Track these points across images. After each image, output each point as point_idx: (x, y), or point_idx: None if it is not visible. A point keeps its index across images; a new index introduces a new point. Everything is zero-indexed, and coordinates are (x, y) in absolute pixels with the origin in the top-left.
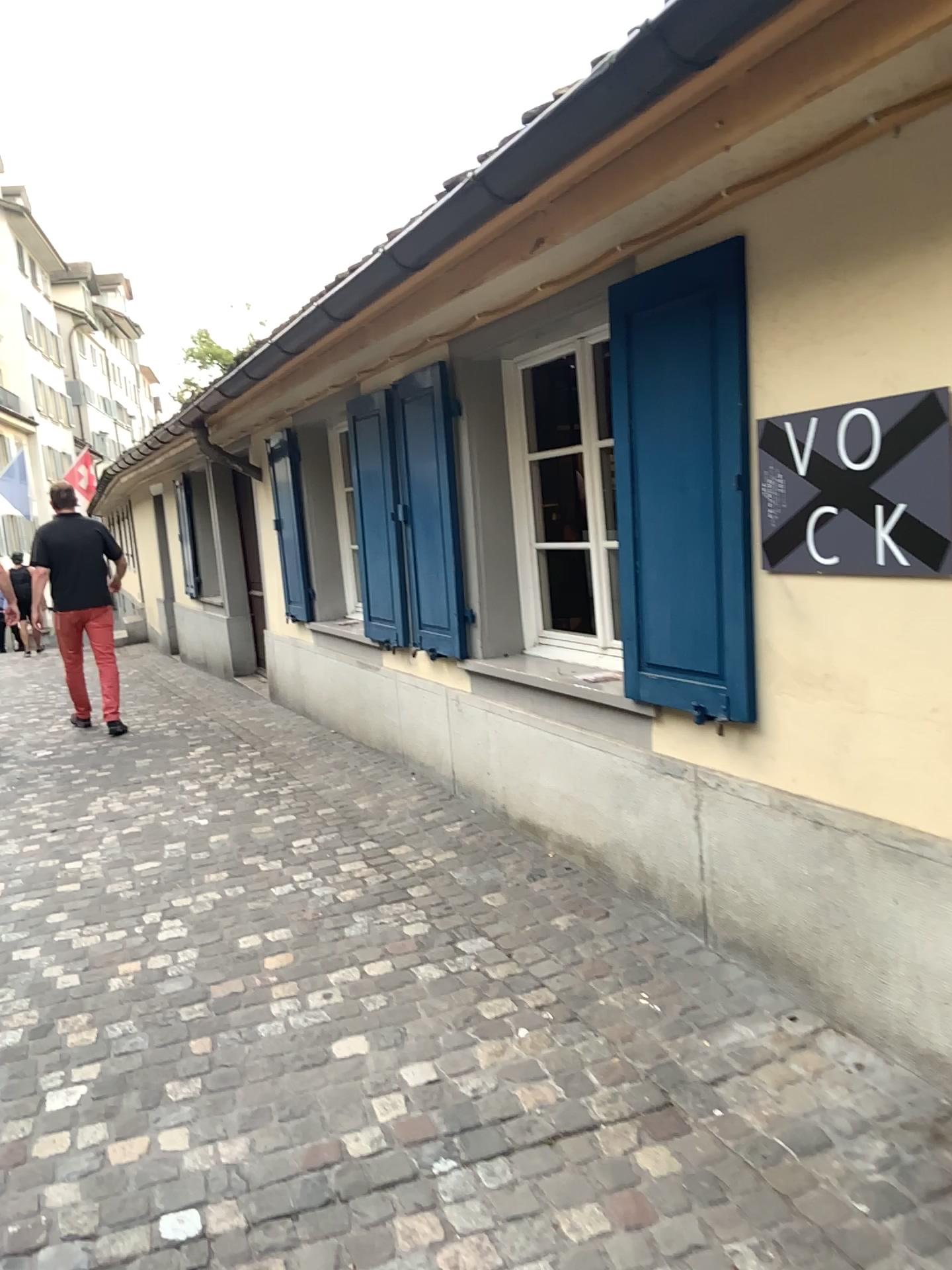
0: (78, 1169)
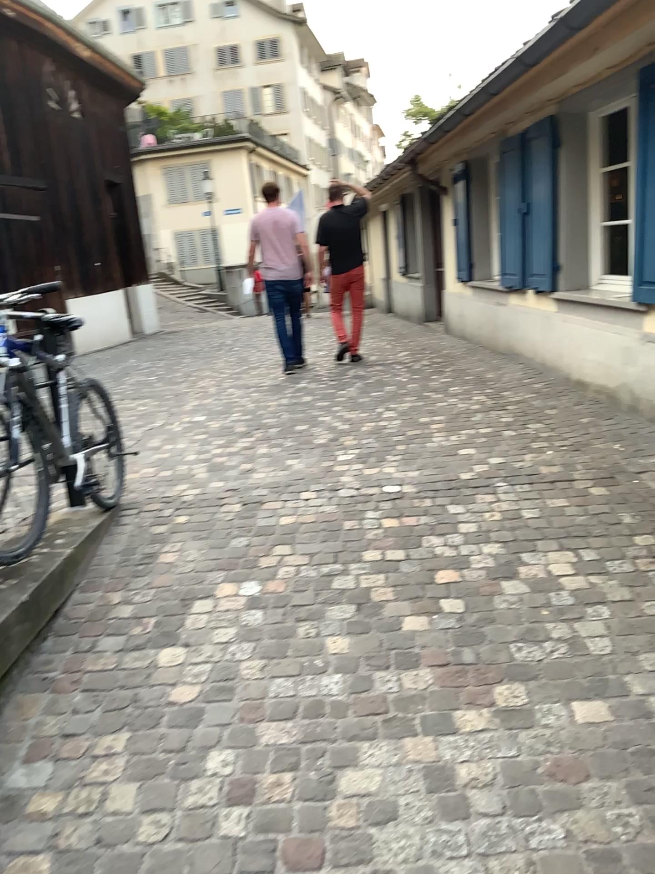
0: (353, 473)
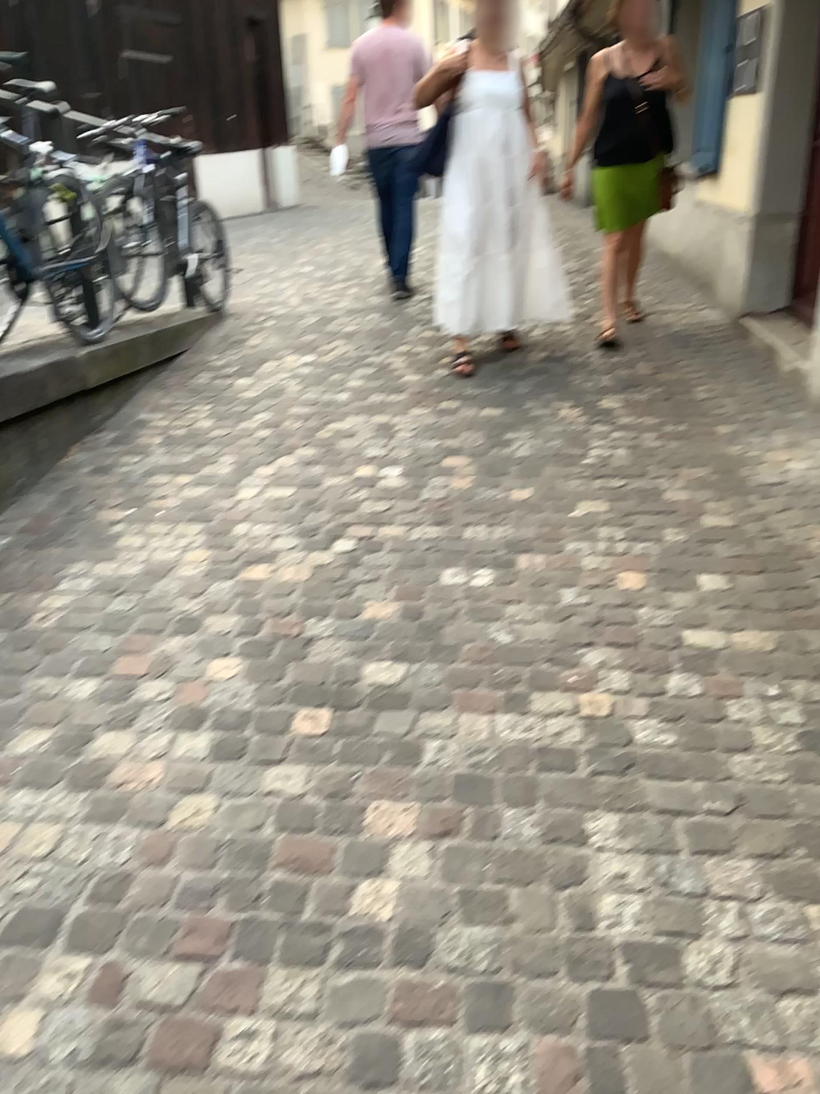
0: (418, 305)
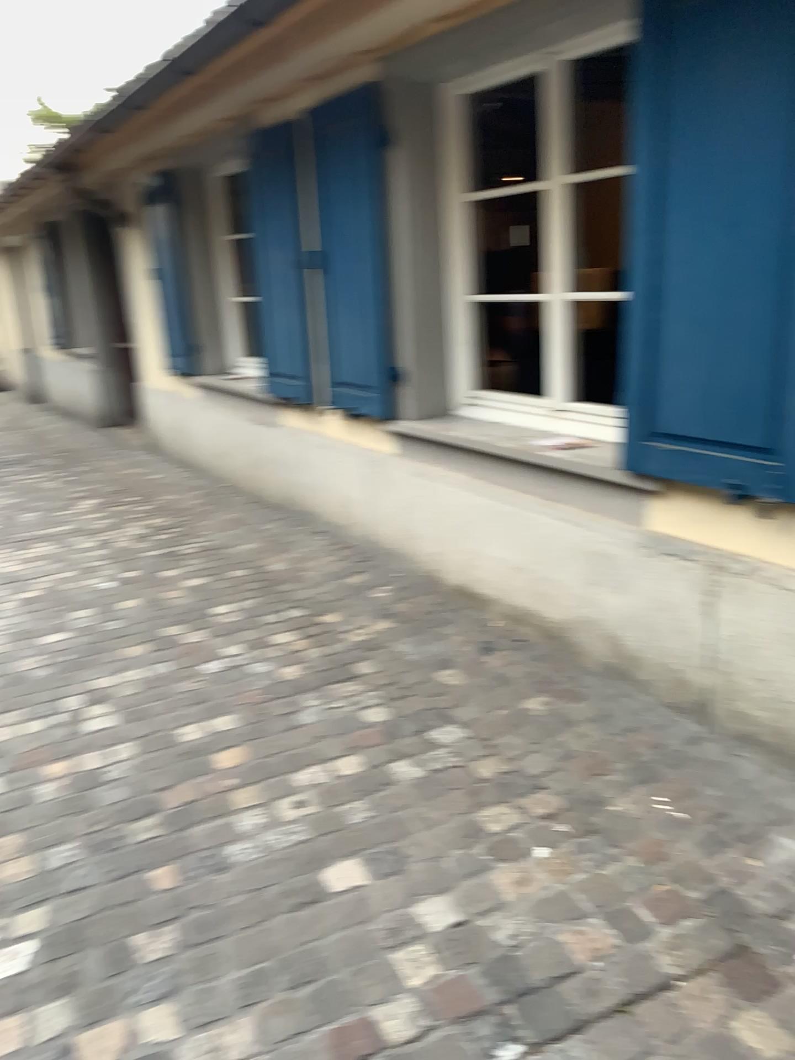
0: None
